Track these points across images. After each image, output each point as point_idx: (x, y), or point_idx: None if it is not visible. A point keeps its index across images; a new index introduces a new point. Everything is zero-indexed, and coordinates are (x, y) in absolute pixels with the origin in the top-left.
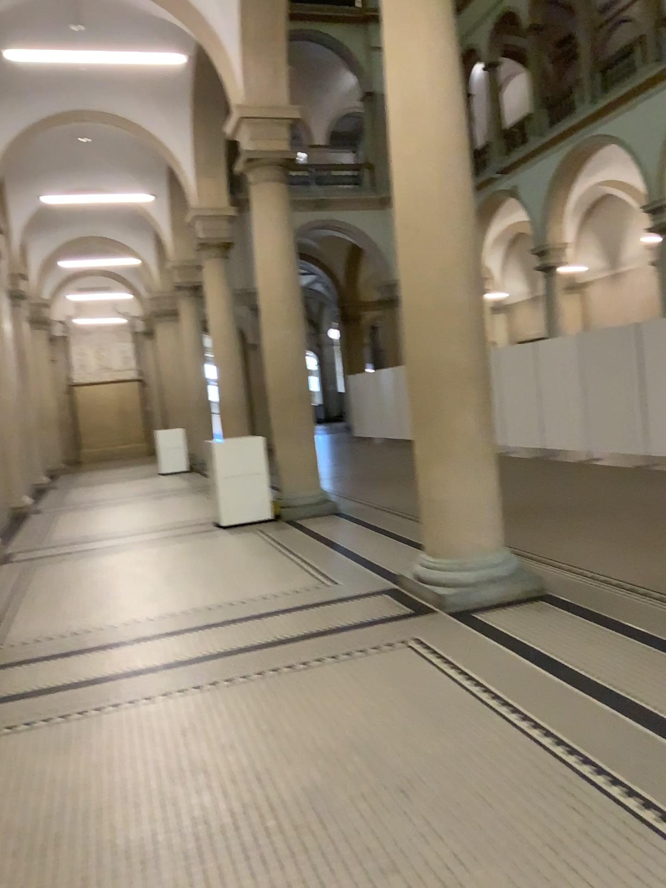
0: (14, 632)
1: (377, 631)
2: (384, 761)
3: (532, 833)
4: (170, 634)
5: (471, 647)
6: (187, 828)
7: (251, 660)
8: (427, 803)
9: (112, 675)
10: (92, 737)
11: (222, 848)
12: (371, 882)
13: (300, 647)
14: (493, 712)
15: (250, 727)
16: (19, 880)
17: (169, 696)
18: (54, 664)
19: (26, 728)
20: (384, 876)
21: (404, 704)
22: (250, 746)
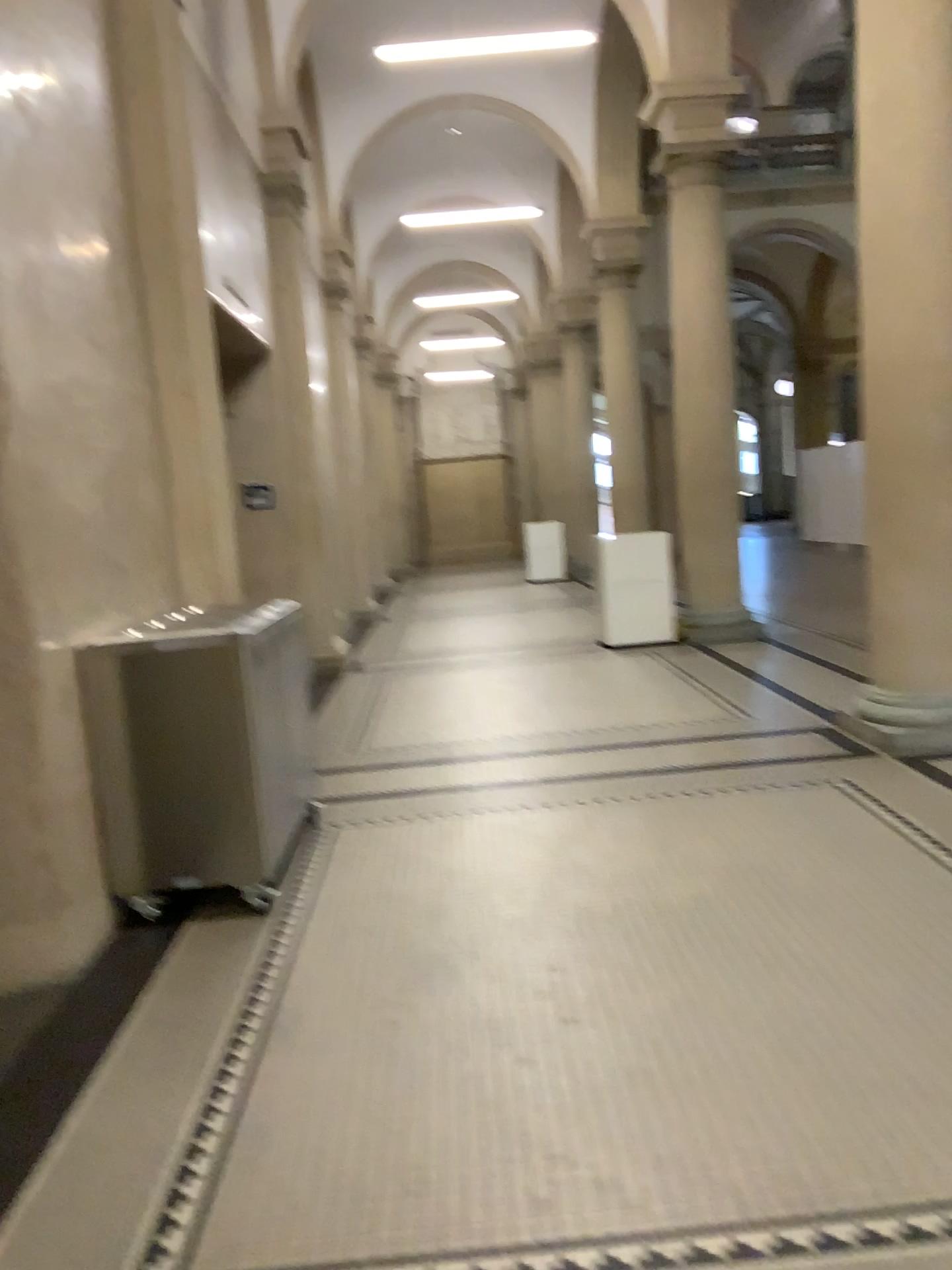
0: (375, 740)
1: (798, 772)
2: (786, 890)
3: (944, 964)
4: (548, 756)
5: (917, 796)
6: (569, 920)
7: (642, 788)
8: (829, 928)
9: (484, 789)
10: (468, 840)
11: (604, 939)
12: (757, 980)
13: (701, 781)
14: (928, 861)
15: (638, 848)
16: (410, 939)
17: (548, 813)
18: (422, 774)
19: (399, 827)
20: (771, 977)
21: (821, 844)
22: (637, 863)
